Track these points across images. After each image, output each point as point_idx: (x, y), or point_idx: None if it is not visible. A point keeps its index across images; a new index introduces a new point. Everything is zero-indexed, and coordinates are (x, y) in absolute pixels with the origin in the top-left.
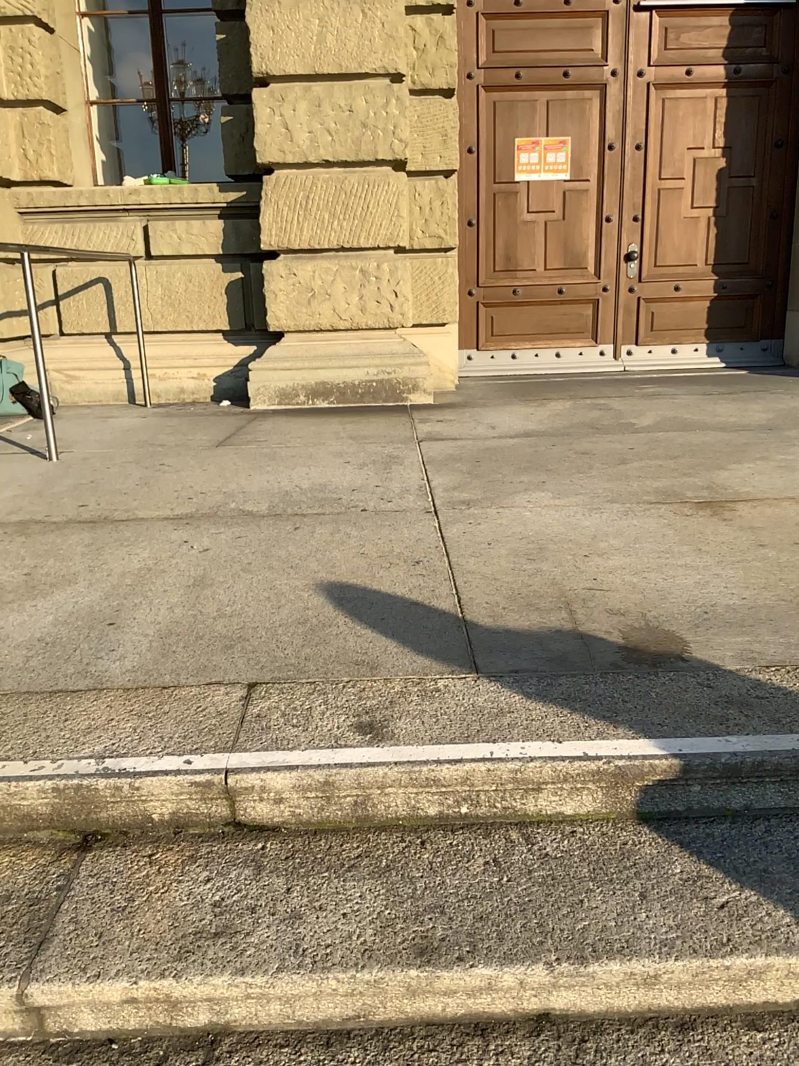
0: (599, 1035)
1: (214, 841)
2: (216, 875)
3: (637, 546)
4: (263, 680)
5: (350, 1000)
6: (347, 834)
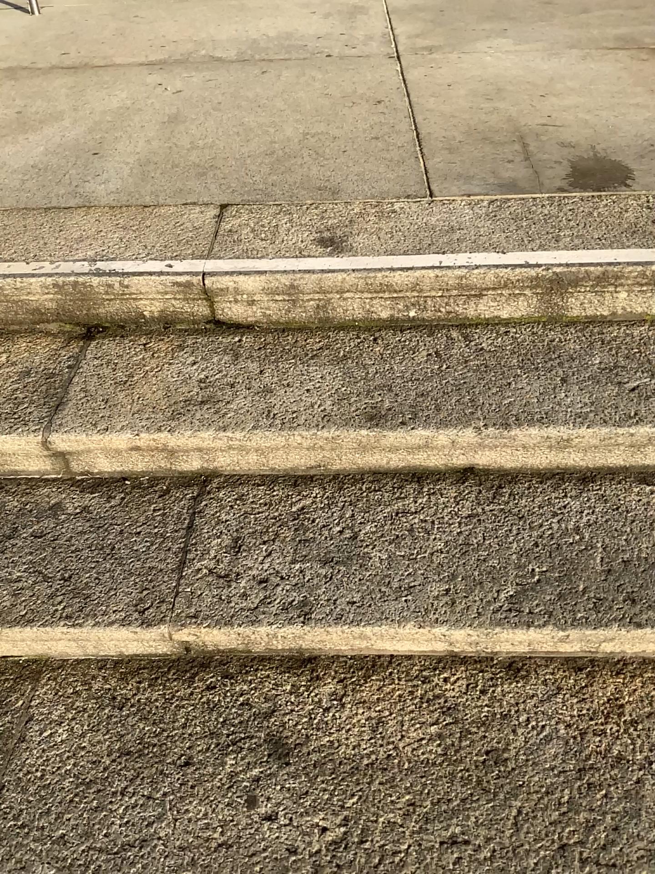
0: (514, 484)
1: (198, 335)
2: (200, 359)
3: (591, 87)
4: (235, 202)
5: (312, 454)
6: (311, 331)
